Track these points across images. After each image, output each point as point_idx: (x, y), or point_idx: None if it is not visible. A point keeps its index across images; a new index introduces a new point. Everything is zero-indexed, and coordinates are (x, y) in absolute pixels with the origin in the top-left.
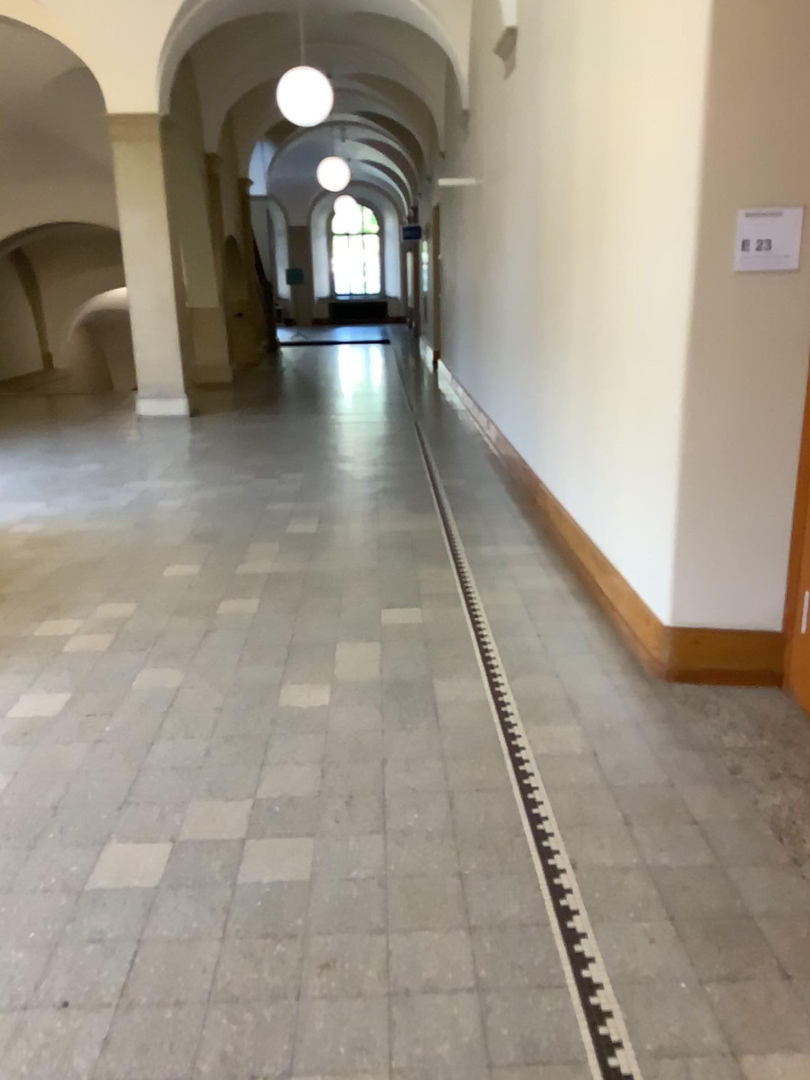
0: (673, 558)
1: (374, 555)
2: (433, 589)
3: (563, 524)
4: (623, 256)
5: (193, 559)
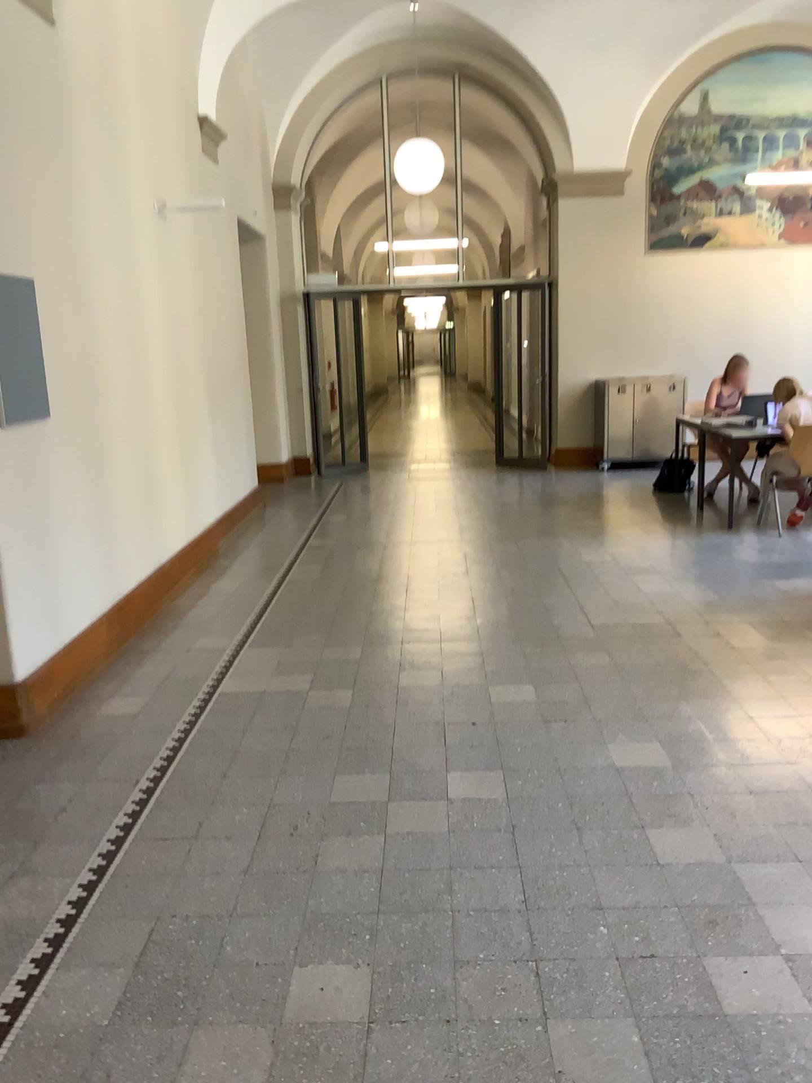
0: None
1: None
2: None
3: None
4: None
5: None
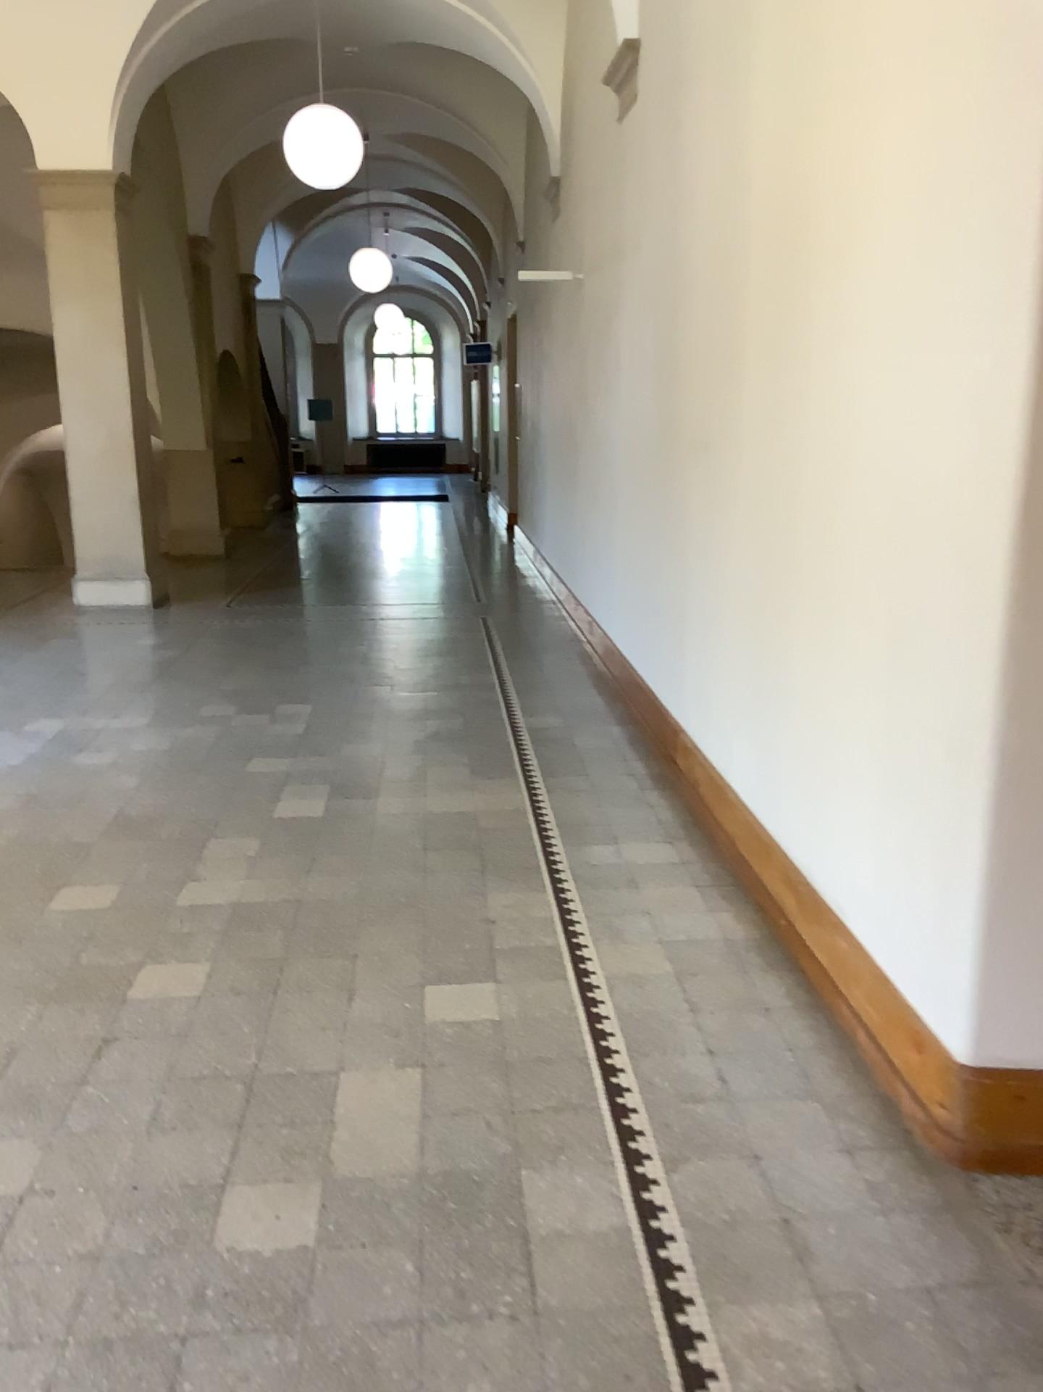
0: (977, 942)
1: (417, 868)
2: (516, 940)
3: (726, 813)
4: (850, 378)
5: (110, 876)
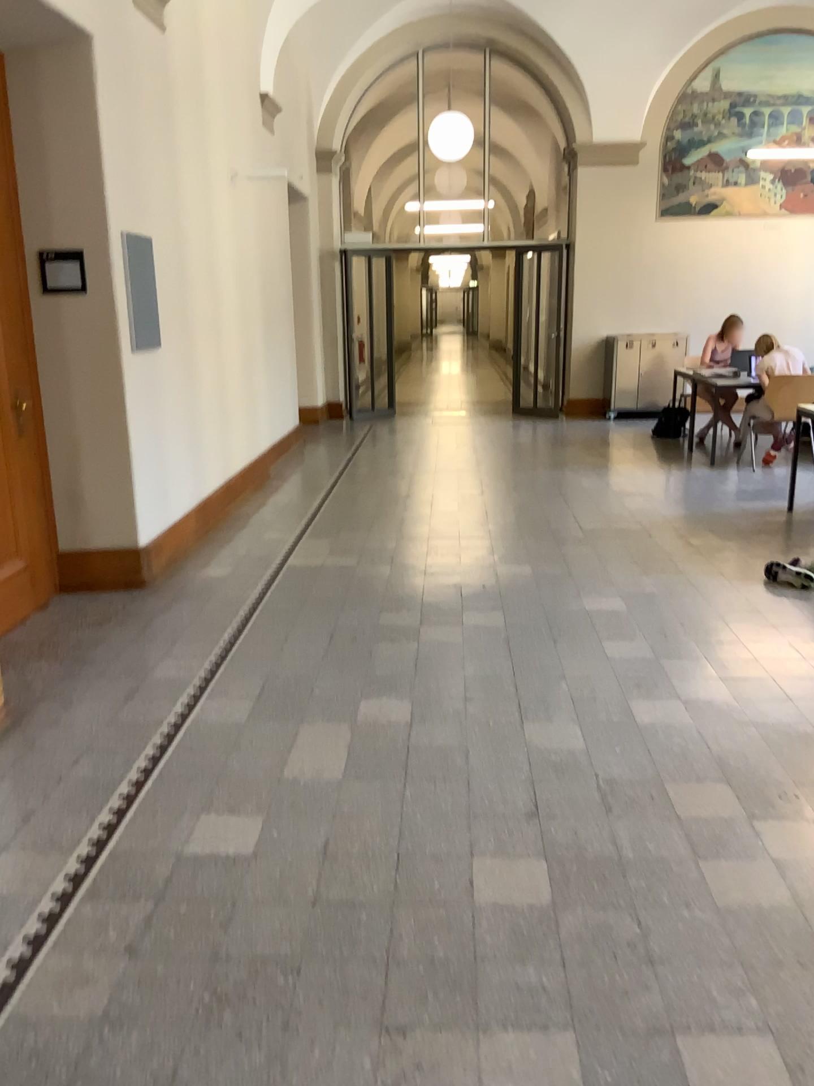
0: None
1: None
2: (119, 919)
3: None
4: None
5: None
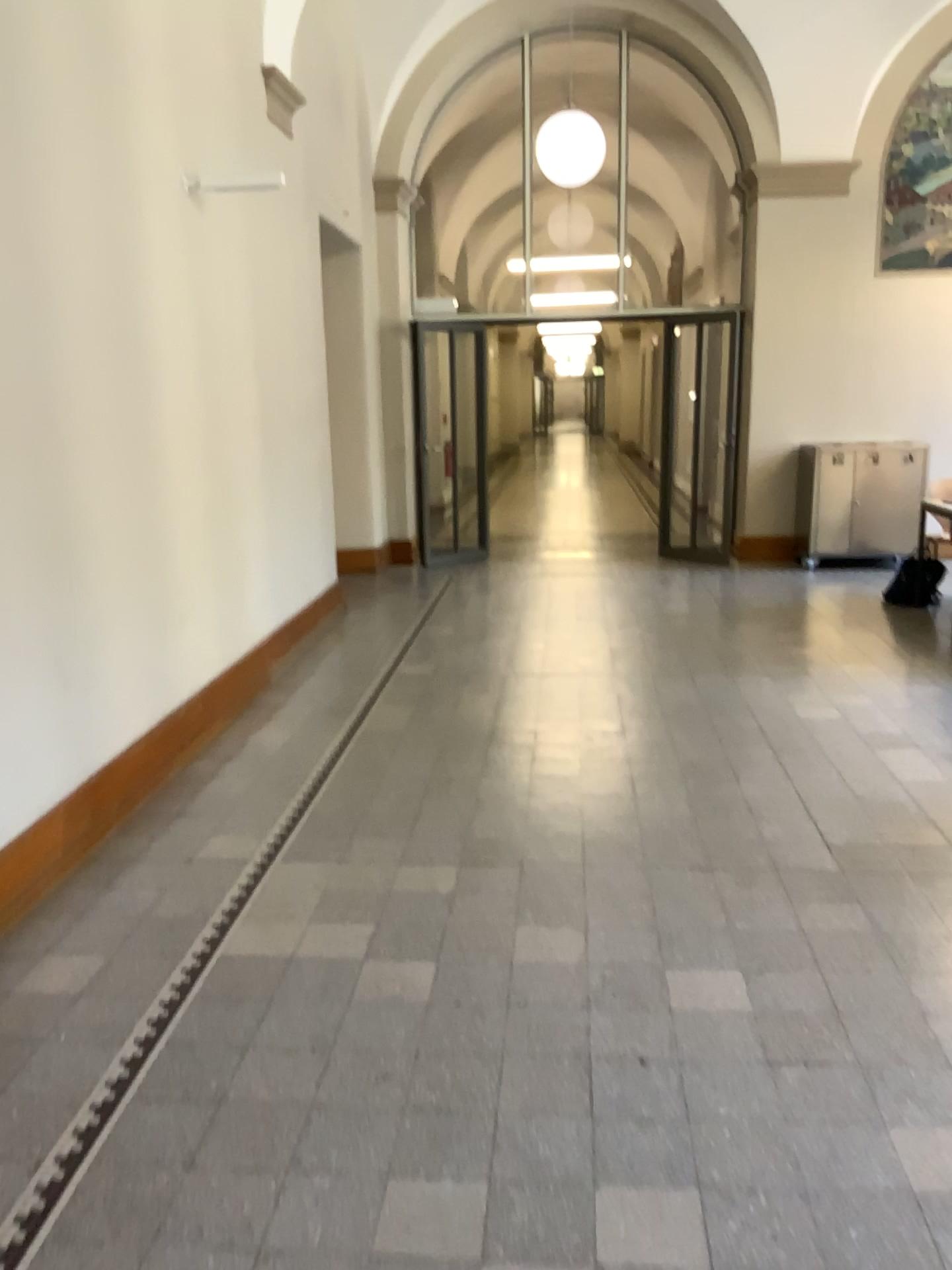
0: None
1: None
2: None
3: None
4: None
5: None
